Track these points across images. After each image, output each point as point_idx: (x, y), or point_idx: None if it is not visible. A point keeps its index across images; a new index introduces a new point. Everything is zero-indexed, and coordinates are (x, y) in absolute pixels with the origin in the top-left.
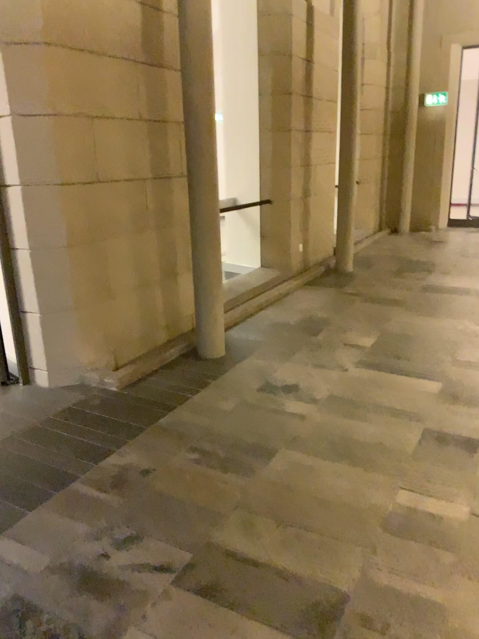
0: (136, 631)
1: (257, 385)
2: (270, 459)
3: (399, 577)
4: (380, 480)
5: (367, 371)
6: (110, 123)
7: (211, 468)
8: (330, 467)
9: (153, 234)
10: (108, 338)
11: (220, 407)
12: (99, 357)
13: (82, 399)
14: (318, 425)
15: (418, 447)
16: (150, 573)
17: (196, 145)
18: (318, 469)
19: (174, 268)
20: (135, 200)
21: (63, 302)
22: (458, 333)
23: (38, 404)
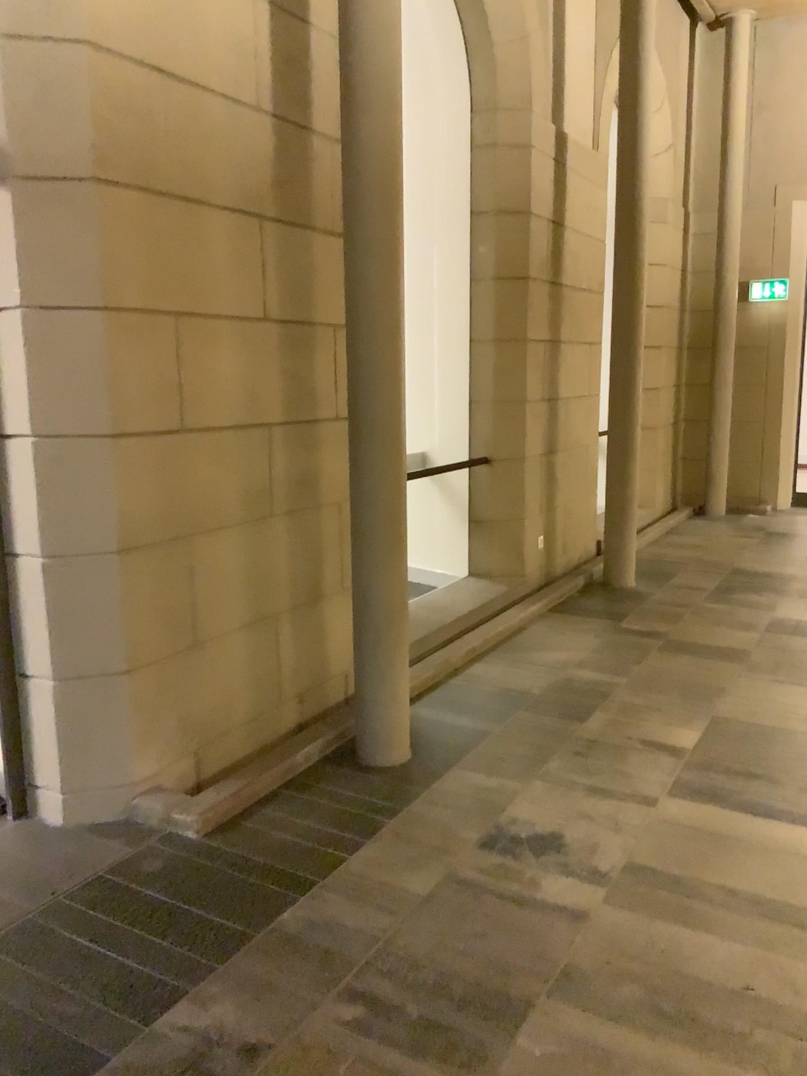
0: None
1: (478, 832)
2: (517, 1026)
3: None
4: None
5: (693, 805)
6: (210, 324)
7: (392, 1045)
8: (650, 1052)
9: (280, 524)
10: (187, 727)
11: (404, 886)
12: (168, 765)
13: (127, 858)
14: (610, 938)
15: None
16: None
17: (367, 366)
18: (622, 1055)
19: (316, 587)
20: (248, 462)
21: (102, 658)
22: None
23: (39, 867)
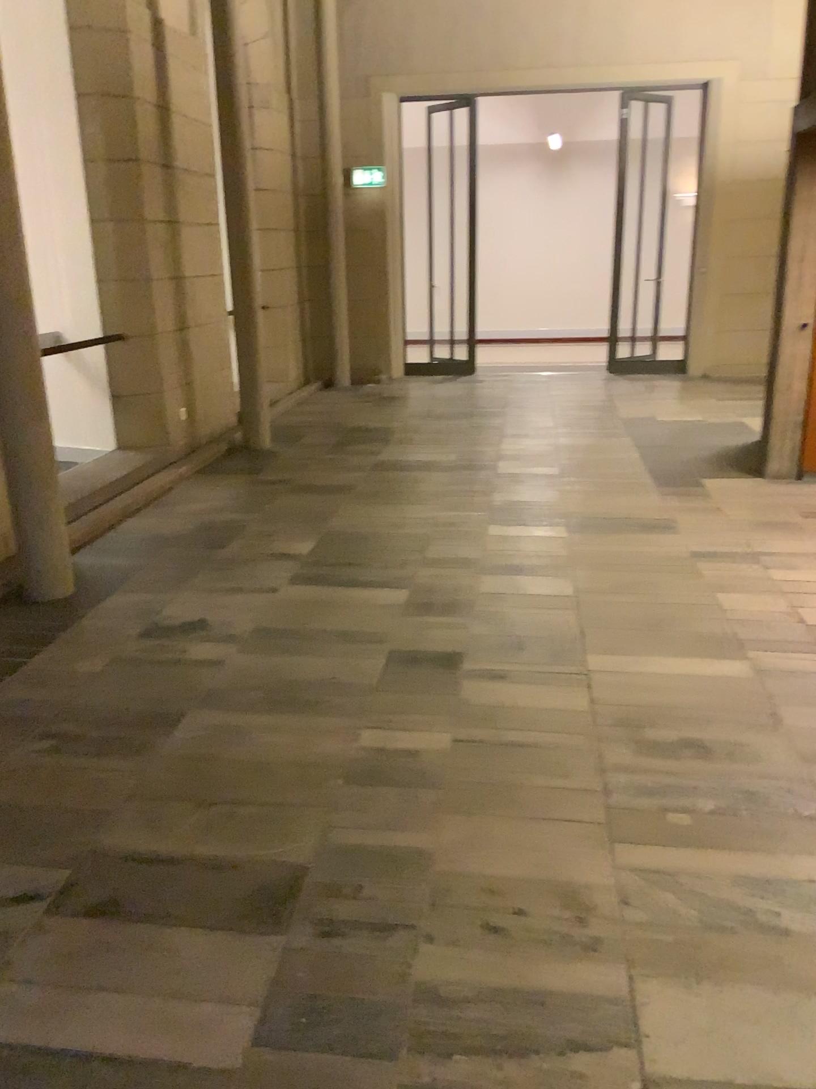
0: (1, 981)
1: (137, 628)
2: (173, 725)
3: (370, 830)
4: (336, 724)
5: (305, 588)
6: None
7: (81, 753)
8: (265, 719)
9: None
10: None
11: (80, 669)
12: None
13: None
14: (240, 670)
15: (384, 675)
16: (9, 907)
17: None
18: (247, 725)
19: None
20: None
21: None
22: (427, 523)
23: None
